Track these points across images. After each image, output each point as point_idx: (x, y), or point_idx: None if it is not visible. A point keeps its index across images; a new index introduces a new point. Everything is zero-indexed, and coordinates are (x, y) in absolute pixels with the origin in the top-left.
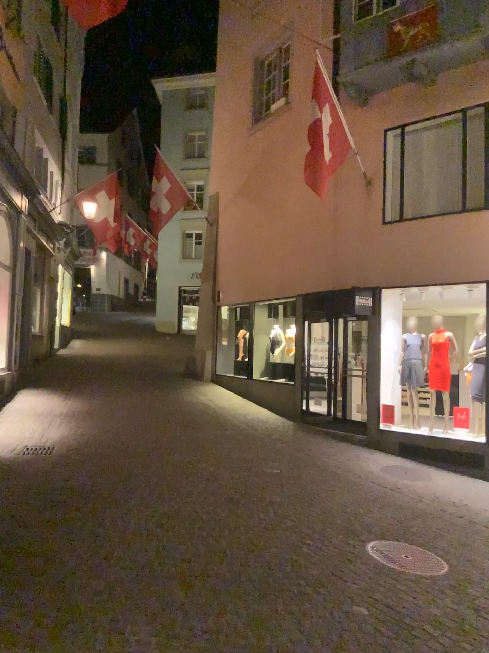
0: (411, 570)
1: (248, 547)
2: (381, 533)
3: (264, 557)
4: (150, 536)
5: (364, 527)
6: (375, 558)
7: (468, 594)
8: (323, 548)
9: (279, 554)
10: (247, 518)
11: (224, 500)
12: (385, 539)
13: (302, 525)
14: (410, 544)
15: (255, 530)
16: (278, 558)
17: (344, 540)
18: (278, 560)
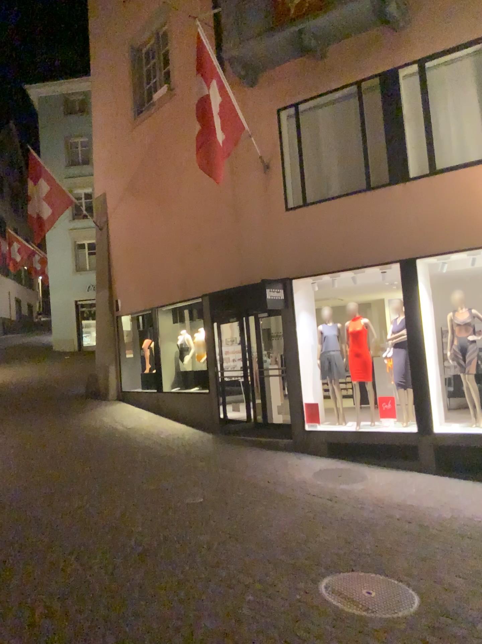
0: (382, 616)
1: (173, 626)
2: (334, 566)
3: (197, 639)
4: (34, 639)
5: (312, 560)
6: (335, 606)
7: (454, 636)
8: (270, 606)
9: (215, 629)
10: (170, 576)
11: (137, 555)
12: (340, 573)
13: (240, 575)
14: (369, 573)
15: (180, 597)
16: (215, 636)
17: (293, 585)
18: (216, 640)
